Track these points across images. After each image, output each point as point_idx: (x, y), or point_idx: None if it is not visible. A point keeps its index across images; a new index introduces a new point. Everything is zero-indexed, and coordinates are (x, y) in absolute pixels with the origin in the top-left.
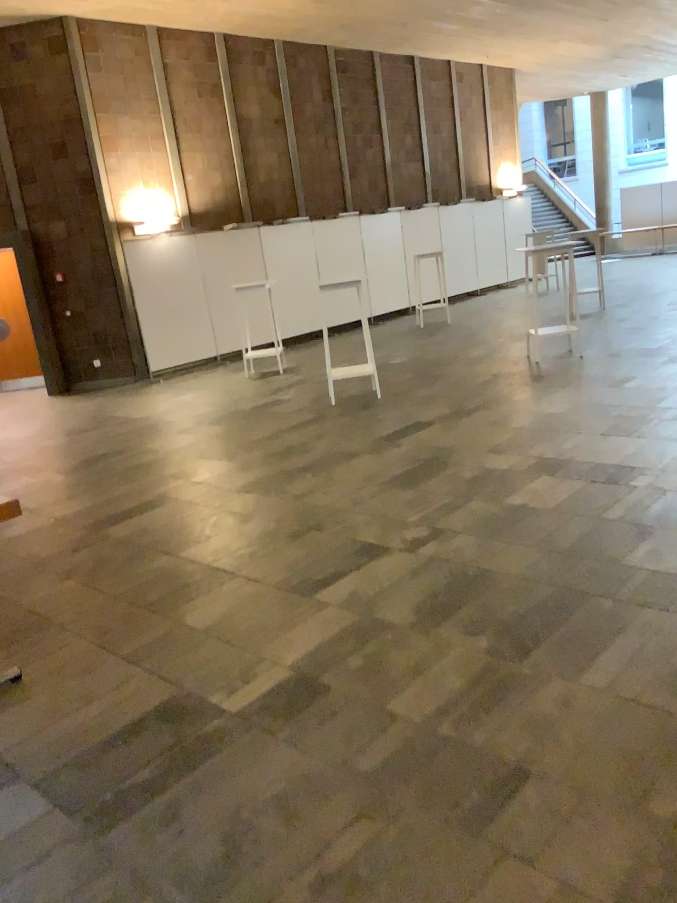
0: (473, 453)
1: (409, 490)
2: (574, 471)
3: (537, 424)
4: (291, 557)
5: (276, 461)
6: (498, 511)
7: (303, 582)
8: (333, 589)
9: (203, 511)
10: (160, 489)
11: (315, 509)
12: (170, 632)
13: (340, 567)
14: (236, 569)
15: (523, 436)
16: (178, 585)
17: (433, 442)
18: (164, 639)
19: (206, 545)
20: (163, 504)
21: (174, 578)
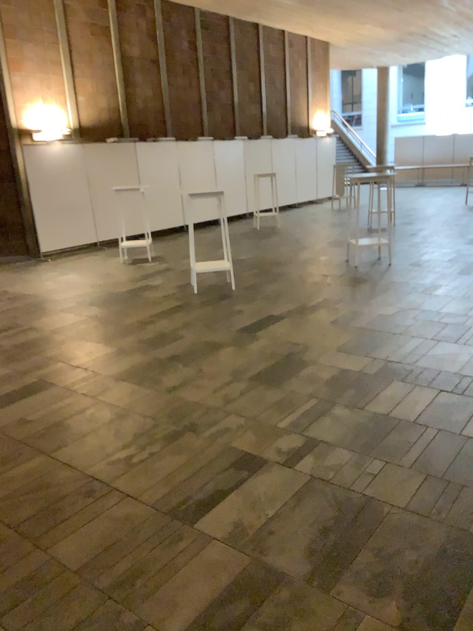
0: (325, 351)
1: (275, 389)
2: (419, 375)
3: (375, 325)
4: (169, 464)
5: (149, 347)
6: (362, 417)
7: (182, 498)
8: (215, 510)
9: (80, 400)
10: (41, 371)
11: (188, 404)
12: (39, 567)
13: (219, 480)
14: (113, 475)
15: (366, 336)
16: (52, 493)
17: (289, 337)
18: (31, 577)
19: (83, 442)
20: (43, 389)
21: (48, 483)
